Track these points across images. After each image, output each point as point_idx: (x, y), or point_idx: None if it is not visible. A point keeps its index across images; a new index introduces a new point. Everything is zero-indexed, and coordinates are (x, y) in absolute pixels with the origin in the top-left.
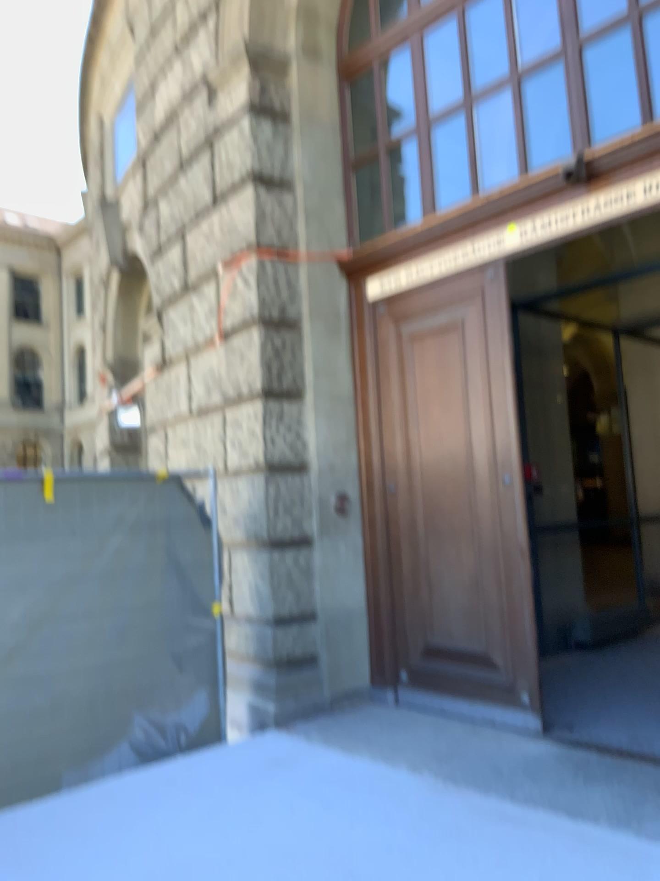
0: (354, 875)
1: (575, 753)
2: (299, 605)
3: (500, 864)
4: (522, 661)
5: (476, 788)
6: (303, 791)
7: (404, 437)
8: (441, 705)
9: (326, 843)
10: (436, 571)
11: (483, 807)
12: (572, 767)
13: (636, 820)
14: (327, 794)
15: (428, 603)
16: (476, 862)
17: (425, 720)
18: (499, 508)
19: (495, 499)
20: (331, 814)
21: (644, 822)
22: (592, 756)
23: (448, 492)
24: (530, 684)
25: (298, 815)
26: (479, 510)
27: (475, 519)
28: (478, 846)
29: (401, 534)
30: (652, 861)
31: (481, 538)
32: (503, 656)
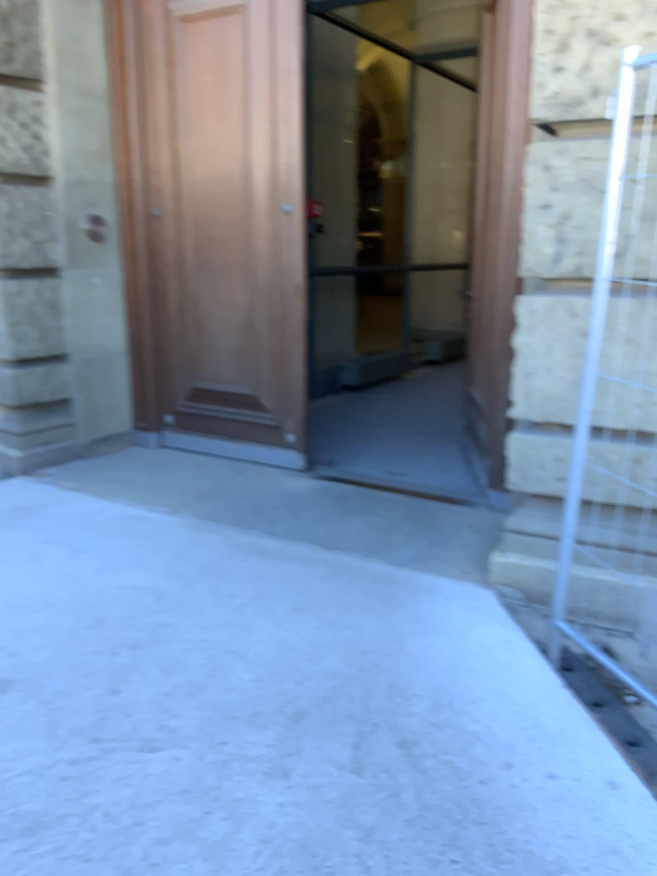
0: (98, 621)
1: (332, 487)
2: (43, 342)
3: (253, 597)
4: (287, 401)
5: (234, 525)
6: (48, 538)
7: (167, 149)
8: (204, 446)
9: (69, 591)
10: (201, 307)
11: (239, 543)
12: (328, 500)
13: (383, 546)
14: (75, 540)
15: (192, 342)
16: (229, 597)
17: (186, 461)
18: (273, 239)
19: (268, 228)
20: (77, 560)
21: (391, 547)
22: (348, 489)
23: (217, 219)
24: (293, 424)
25: (40, 563)
26: (250, 241)
27: (245, 252)
28: (231, 582)
29: (163, 266)
30: (395, 583)
31: (251, 273)
32: (269, 397)
